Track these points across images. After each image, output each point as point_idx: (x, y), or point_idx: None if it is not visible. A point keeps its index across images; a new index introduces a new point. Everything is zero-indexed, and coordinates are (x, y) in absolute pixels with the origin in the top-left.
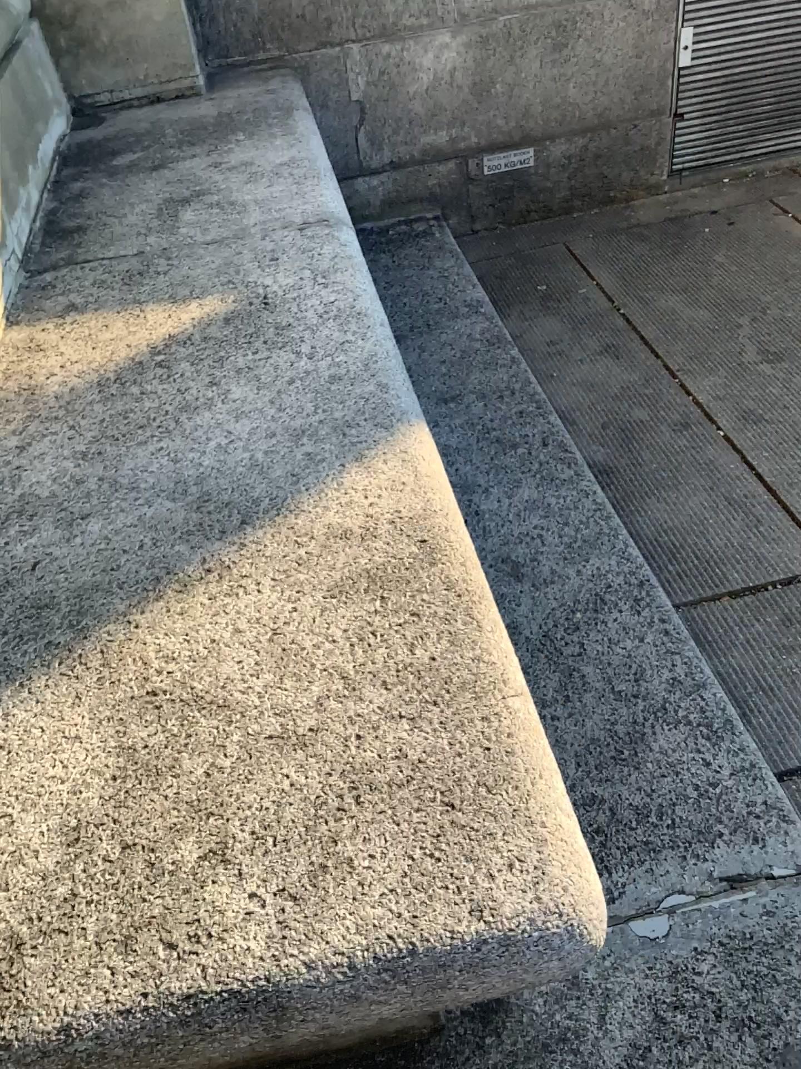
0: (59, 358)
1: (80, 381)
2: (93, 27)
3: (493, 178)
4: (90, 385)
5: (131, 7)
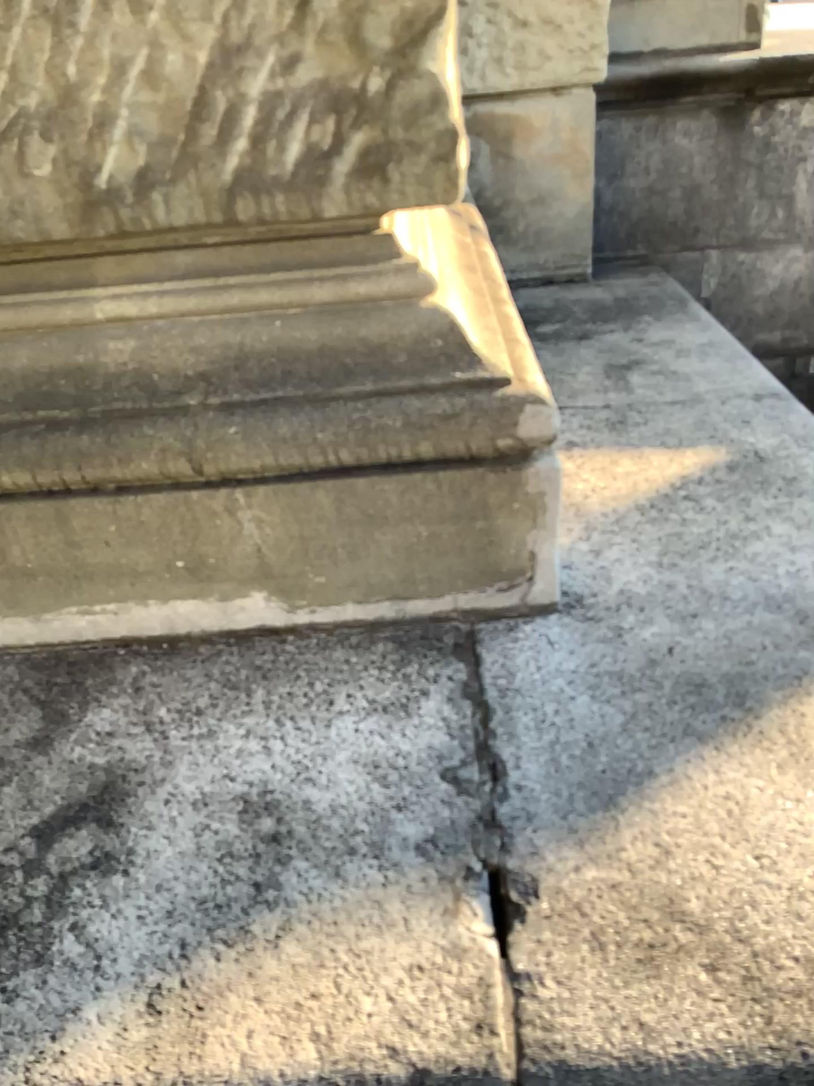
0: (591, 483)
1: (625, 504)
2: (519, 215)
3: None
4: (637, 508)
5: (553, 203)
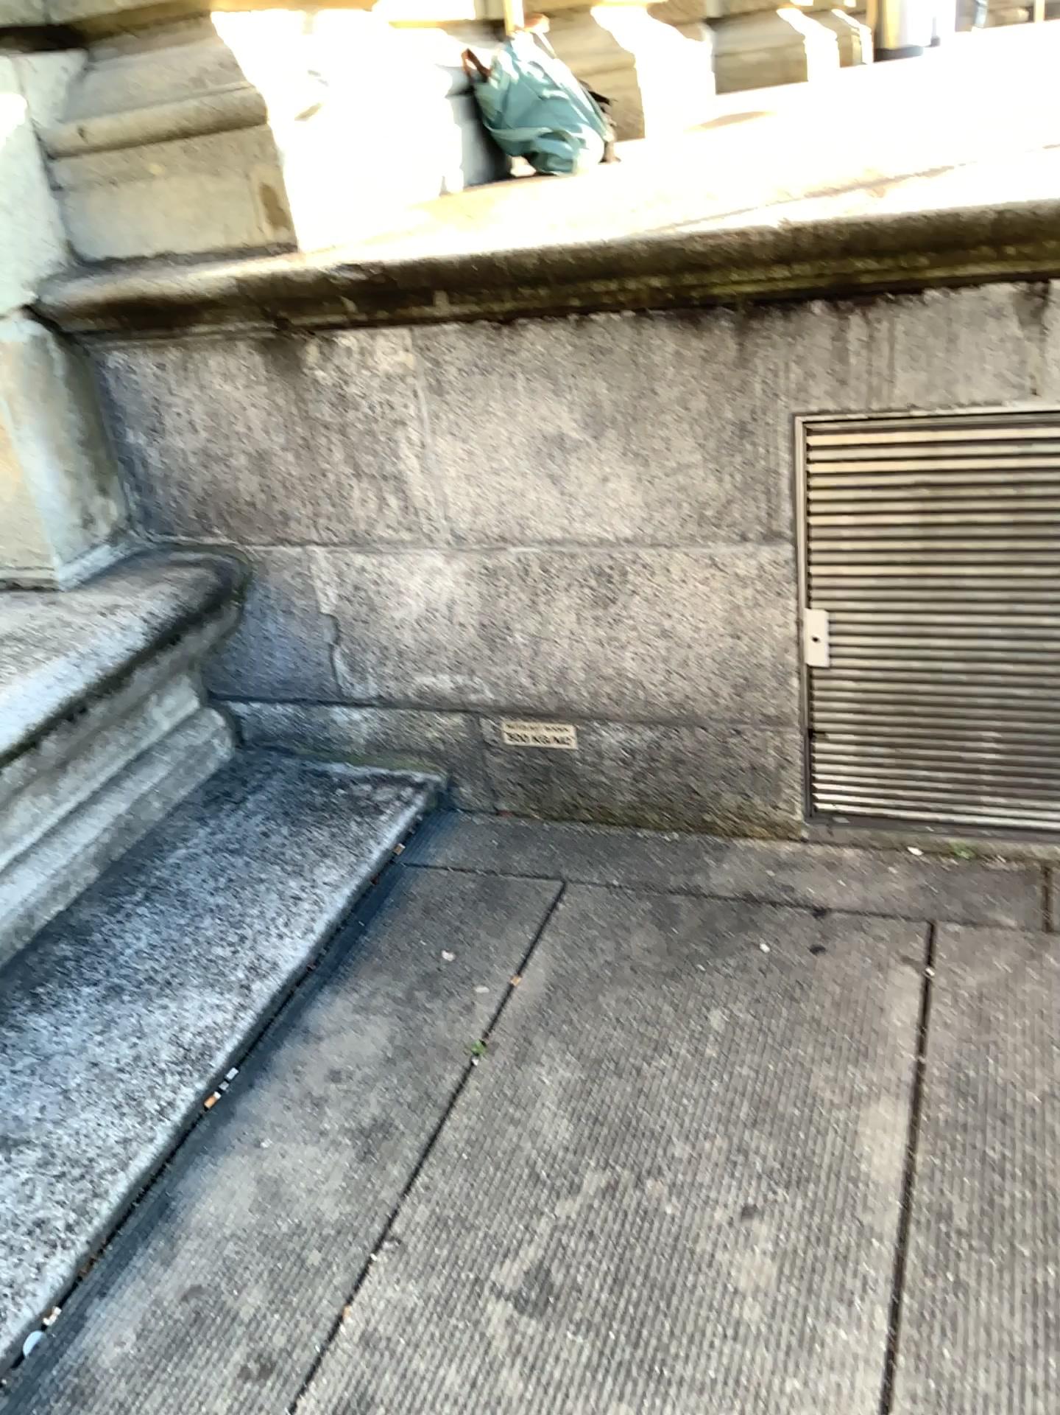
0: None
1: None
2: None
3: (526, 749)
4: None
5: None
